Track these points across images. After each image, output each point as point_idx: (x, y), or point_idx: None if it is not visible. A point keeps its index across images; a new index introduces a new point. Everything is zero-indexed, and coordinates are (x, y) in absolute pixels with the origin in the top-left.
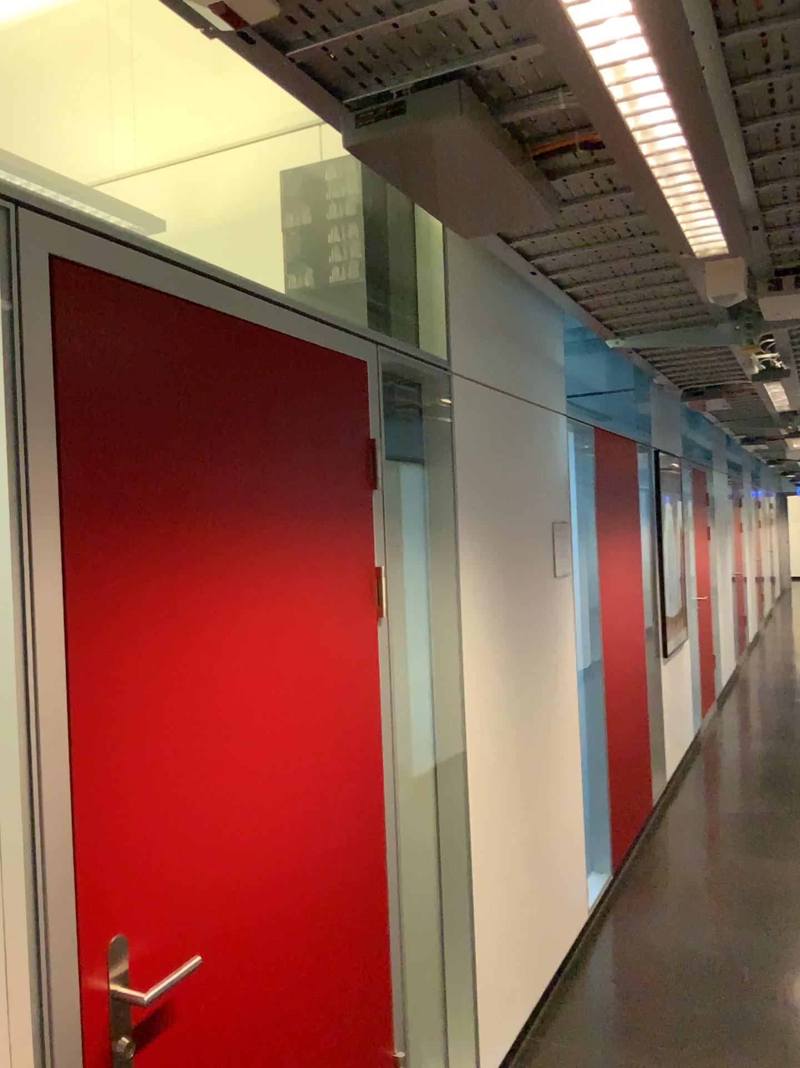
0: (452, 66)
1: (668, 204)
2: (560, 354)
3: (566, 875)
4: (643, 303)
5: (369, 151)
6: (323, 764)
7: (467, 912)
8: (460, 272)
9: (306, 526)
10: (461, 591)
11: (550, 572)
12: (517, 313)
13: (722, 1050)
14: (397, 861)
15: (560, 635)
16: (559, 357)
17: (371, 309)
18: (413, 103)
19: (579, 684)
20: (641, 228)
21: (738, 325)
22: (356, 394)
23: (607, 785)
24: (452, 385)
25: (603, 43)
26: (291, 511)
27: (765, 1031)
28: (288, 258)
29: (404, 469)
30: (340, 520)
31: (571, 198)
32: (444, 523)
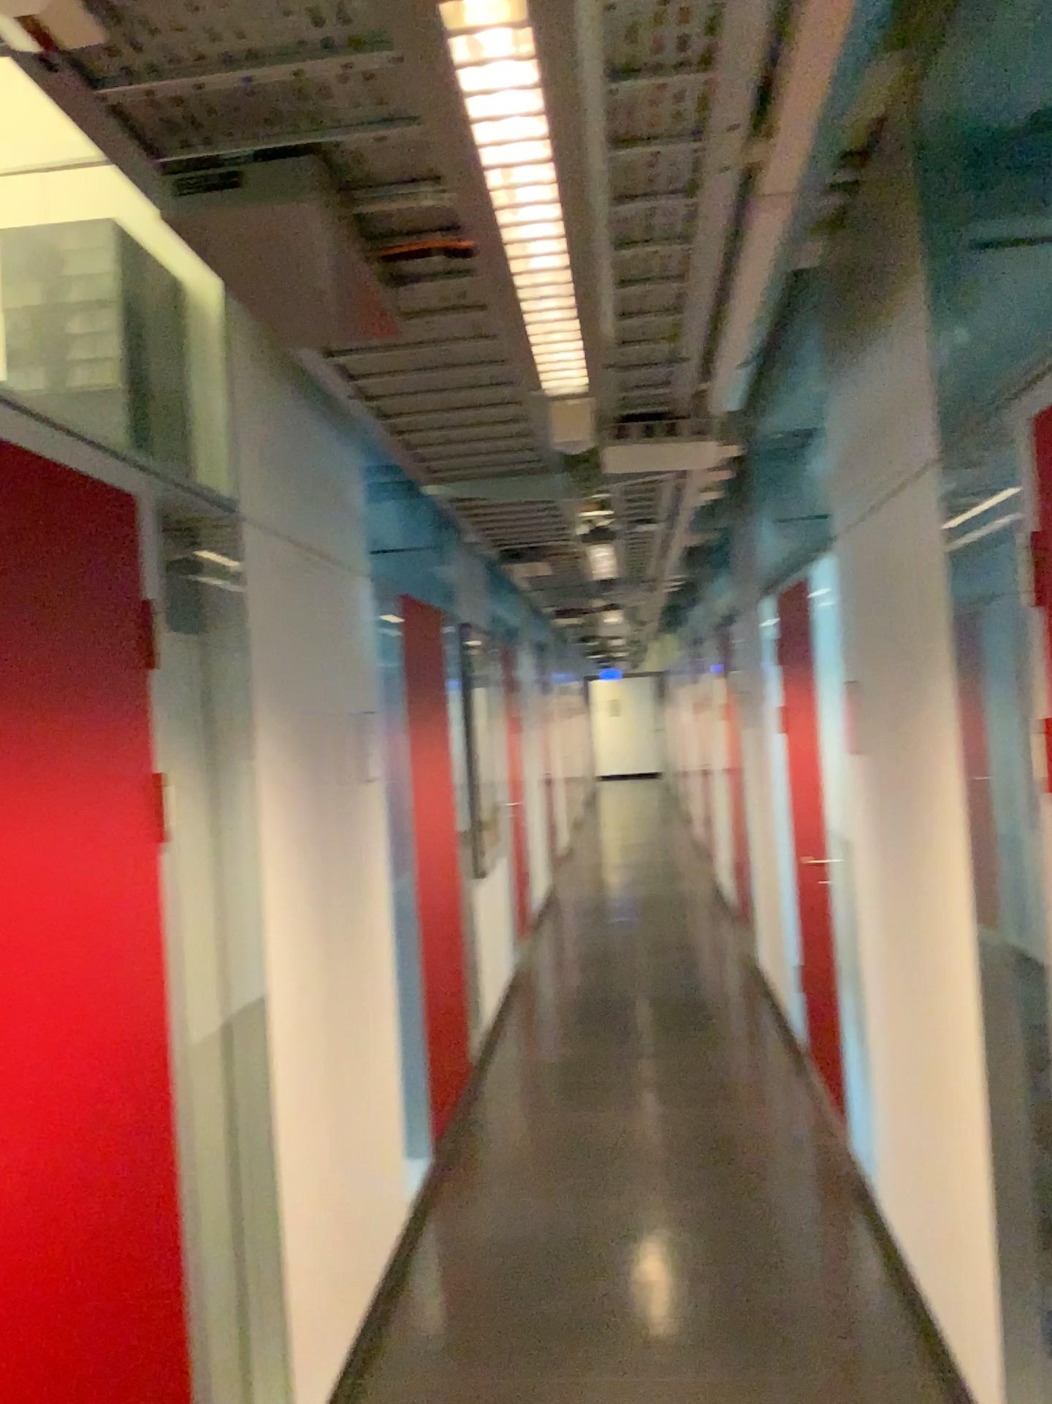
0: (308, 137)
1: (534, 330)
2: (355, 499)
3: (381, 1164)
4: (475, 441)
5: (192, 229)
6: (96, 1047)
7: (272, 1227)
8: (242, 387)
9: (68, 721)
10: (255, 804)
11: (352, 776)
12: (308, 444)
13: (580, 1345)
14: (178, 1173)
15: (366, 857)
16: (355, 503)
17: (130, 428)
18: (255, 176)
19: (387, 920)
20: (494, 353)
21: (576, 474)
22: (125, 542)
23: (422, 1045)
24: (237, 533)
25: (501, 141)
26: (49, 699)
27: (624, 1312)
28: (6, 351)
29: (176, 644)
30: (110, 712)
31: (420, 309)
32: (230, 715)
